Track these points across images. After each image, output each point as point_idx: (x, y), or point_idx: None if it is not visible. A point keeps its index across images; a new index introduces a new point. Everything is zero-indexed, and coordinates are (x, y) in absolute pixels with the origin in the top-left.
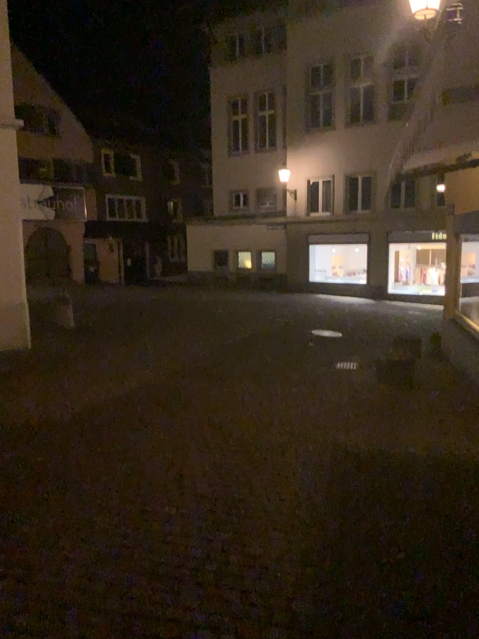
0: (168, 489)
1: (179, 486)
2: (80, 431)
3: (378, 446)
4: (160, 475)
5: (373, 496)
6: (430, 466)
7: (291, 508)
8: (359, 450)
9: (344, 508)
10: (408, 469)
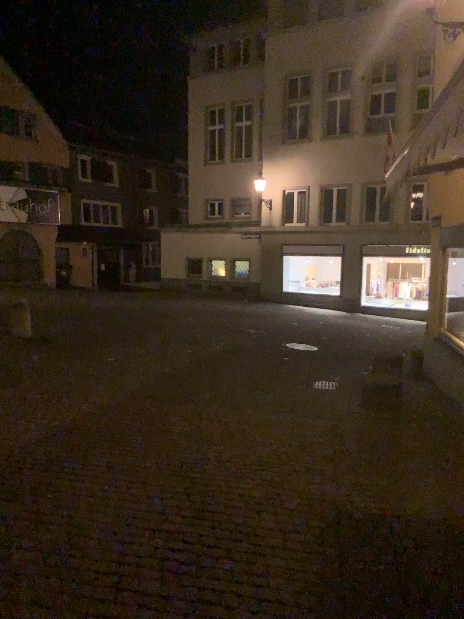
0: (100, 584)
1: (117, 577)
2: (0, 480)
3: (378, 504)
4: (94, 556)
5: (384, 593)
6: (449, 539)
7: (272, 618)
8: (356, 511)
9: (347, 616)
10: (422, 544)
